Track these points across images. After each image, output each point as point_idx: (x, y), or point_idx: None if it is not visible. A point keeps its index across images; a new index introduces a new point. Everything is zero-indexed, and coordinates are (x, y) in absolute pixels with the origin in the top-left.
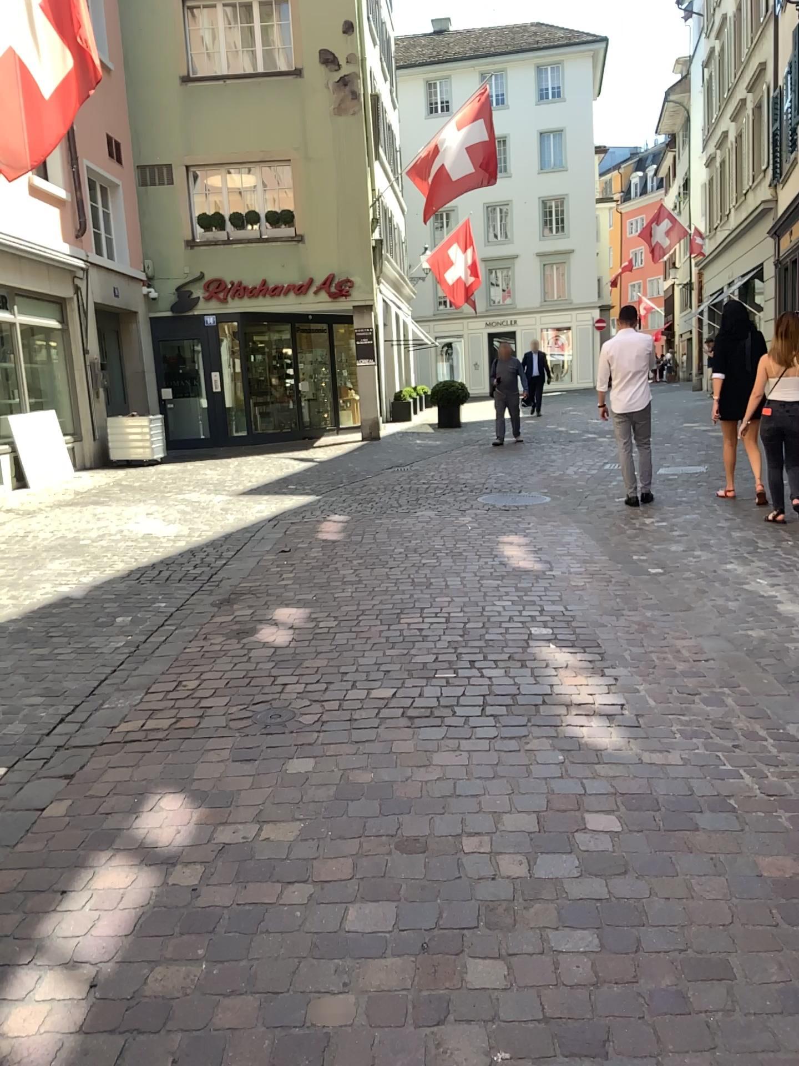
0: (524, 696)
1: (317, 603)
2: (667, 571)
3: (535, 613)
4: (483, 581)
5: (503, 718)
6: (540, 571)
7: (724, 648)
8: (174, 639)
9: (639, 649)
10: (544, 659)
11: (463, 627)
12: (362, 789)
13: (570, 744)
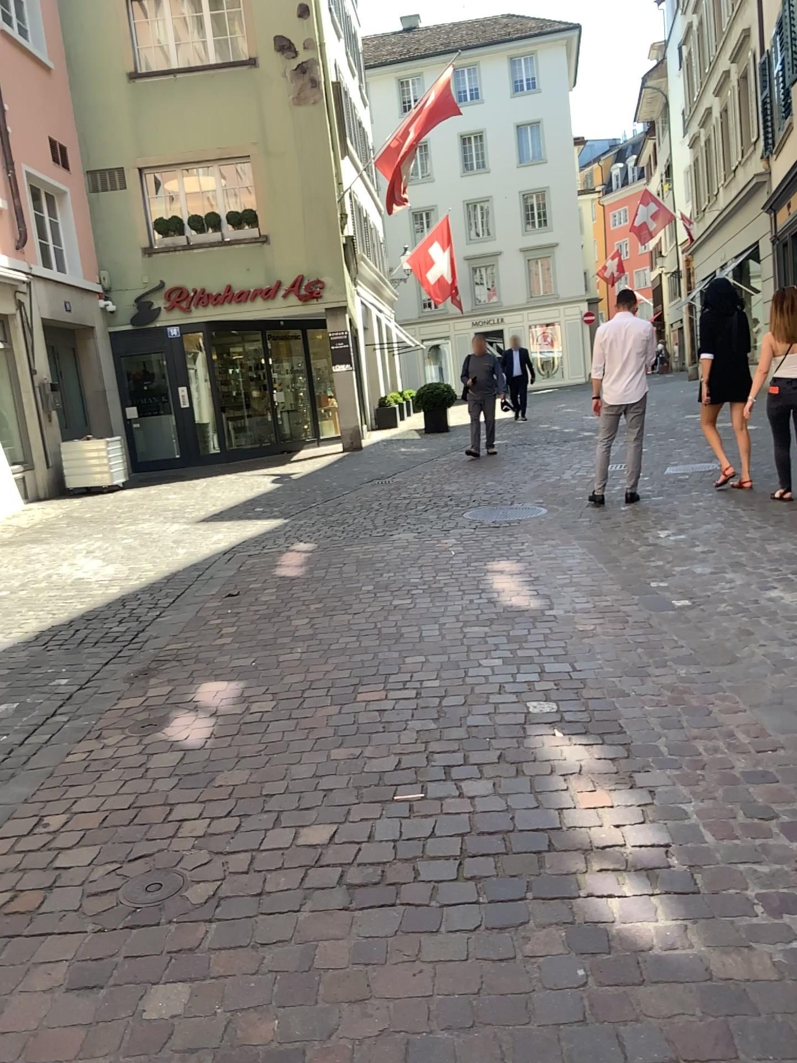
0: (520, 833)
1: (253, 675)
2: (697, 605)
3: (533, 679)
4: (467, 630)
5: (489, 880)
6: (537, 612)
7: (794, 727)
8: (58, 739)
9: (677, 733)
10: (546, 759)
11: (437, 706)
12: (254, 1059)
13: (593, 934)
